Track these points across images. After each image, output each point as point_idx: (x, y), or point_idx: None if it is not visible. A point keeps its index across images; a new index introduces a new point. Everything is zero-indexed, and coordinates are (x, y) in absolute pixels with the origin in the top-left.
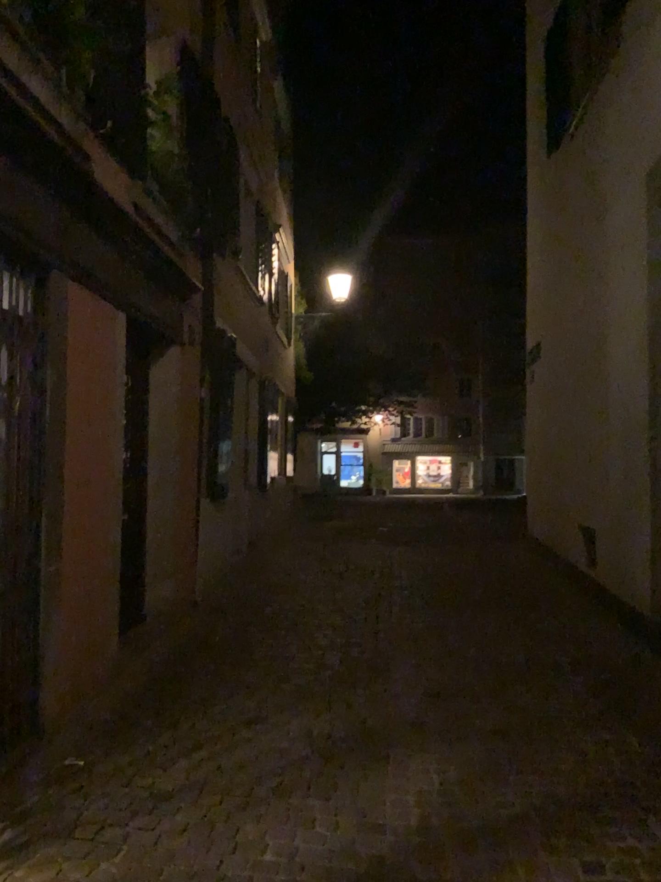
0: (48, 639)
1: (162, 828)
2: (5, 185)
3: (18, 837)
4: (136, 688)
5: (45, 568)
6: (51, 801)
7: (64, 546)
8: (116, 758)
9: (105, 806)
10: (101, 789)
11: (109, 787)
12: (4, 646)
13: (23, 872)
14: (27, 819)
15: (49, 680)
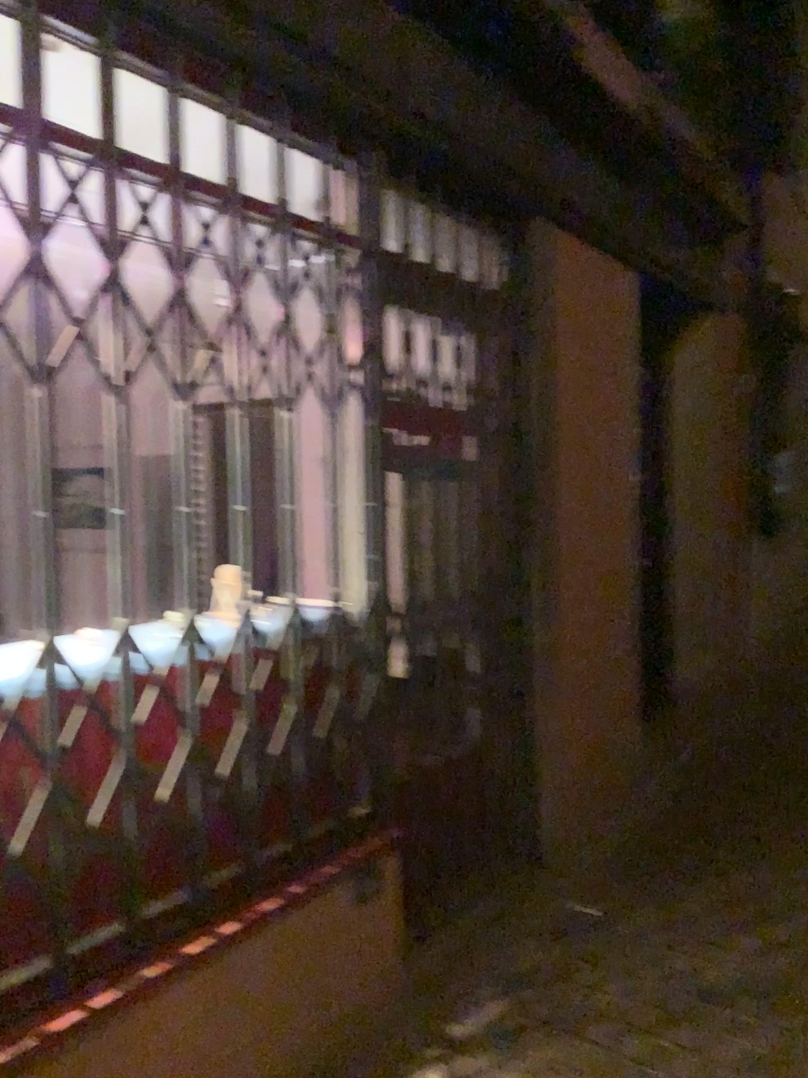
0: (538, 732)
1: (711, 1050)
2: (456, 101)
3: (507, 1011)
4: (657, 805)
5: (531, 637)
6: (548, 963)
7: (555, 608)
8: (636, 913)
9: (624, 991)
10: (616, 961)
11: (627, 958)
12: (483, 740)
13: (514, 1073)
14: (517, 985)
15: (542, 785)
